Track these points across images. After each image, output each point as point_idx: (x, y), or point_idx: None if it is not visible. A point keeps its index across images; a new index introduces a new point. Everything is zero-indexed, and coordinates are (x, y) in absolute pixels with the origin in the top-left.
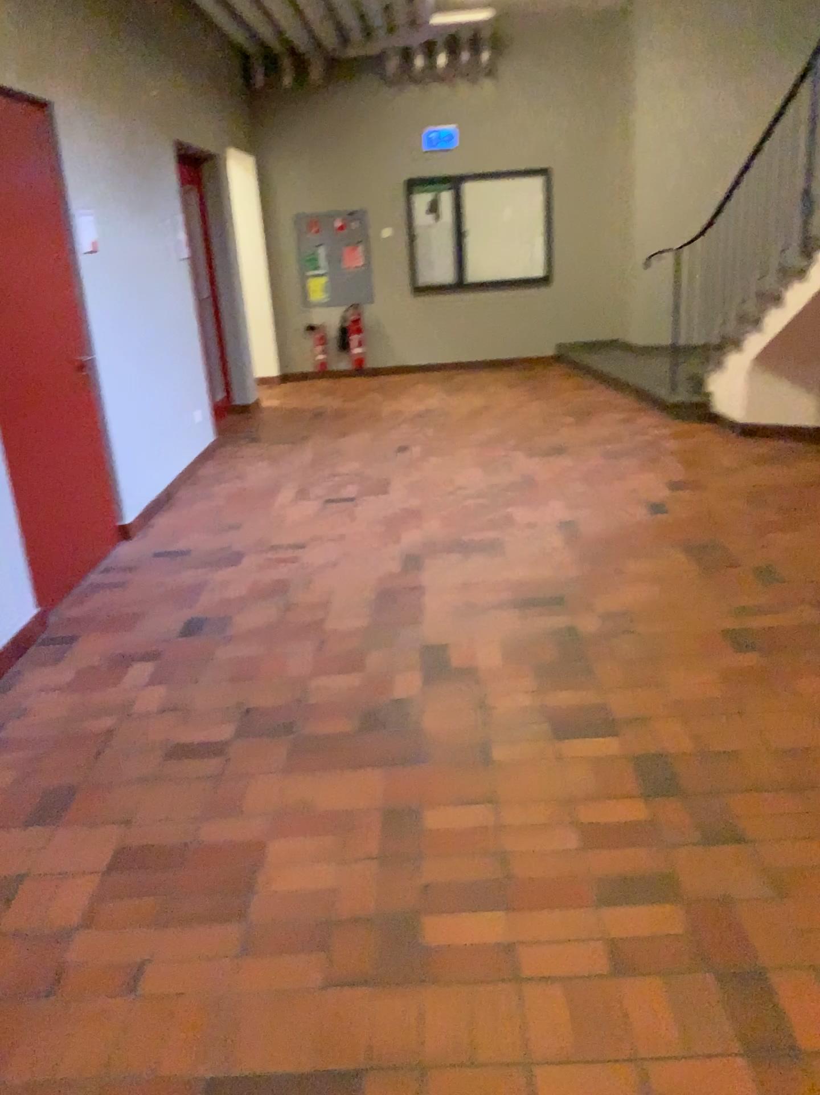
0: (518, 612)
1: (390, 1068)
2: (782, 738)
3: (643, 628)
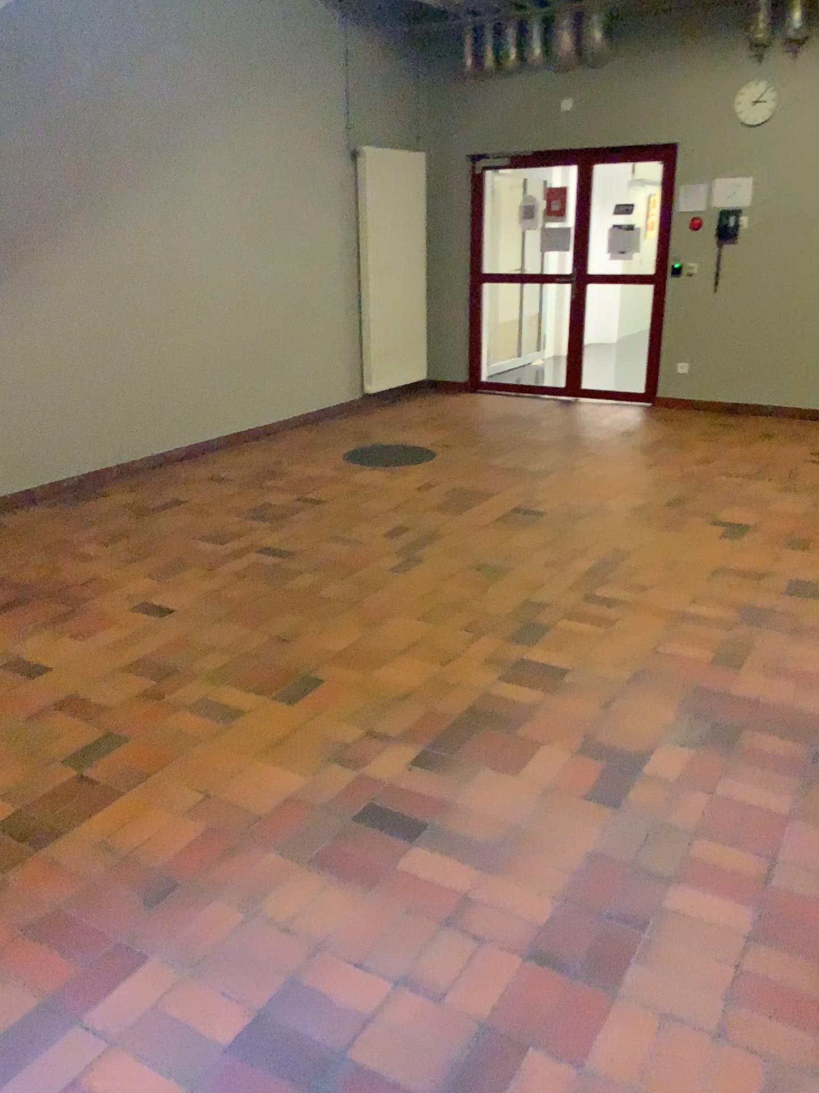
0: (444, 815)
1: (769, 589)
2: (416, 629)
3: (350, 734)
